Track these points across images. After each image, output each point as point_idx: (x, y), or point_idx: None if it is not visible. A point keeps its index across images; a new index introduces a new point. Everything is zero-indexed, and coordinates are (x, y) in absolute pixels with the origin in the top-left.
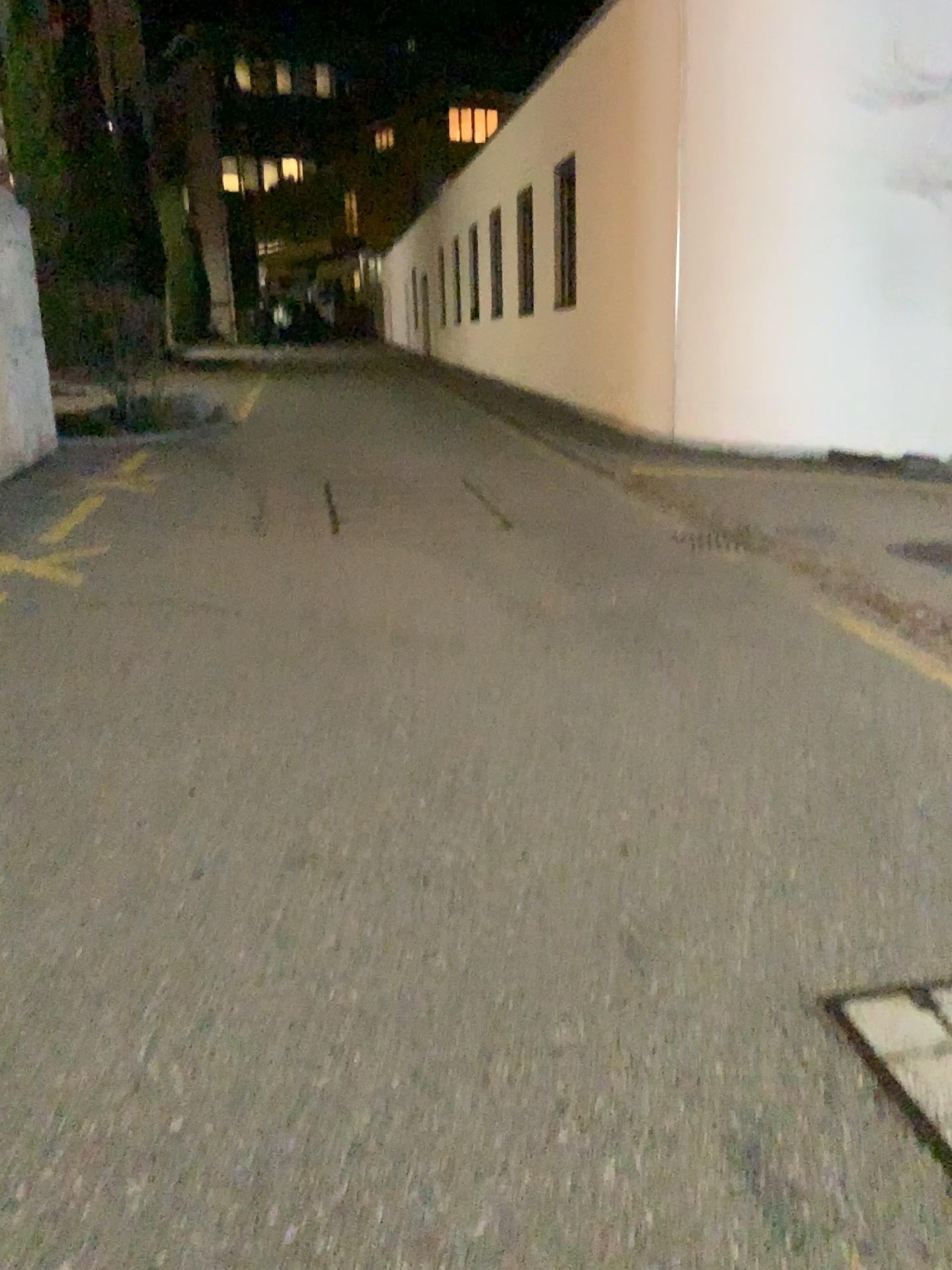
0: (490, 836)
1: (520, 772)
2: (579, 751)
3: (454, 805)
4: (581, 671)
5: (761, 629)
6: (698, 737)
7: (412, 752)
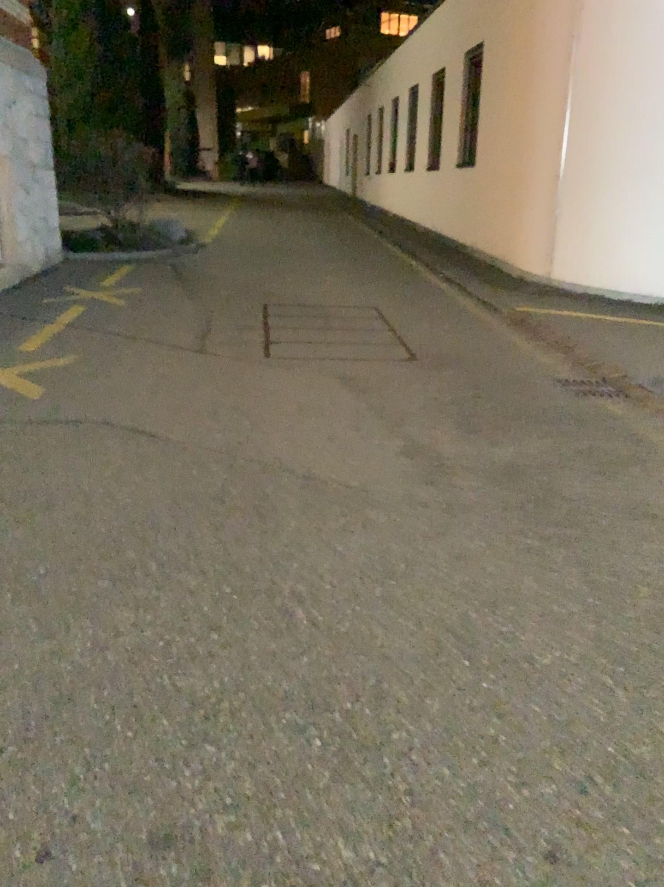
0: (388, 818)
1: (423, 699)
2: (486, 669)
3: (348, 754)
4: (483, 544)
5: (654, 501)
6: (612, 658)
7: (309, 654)
